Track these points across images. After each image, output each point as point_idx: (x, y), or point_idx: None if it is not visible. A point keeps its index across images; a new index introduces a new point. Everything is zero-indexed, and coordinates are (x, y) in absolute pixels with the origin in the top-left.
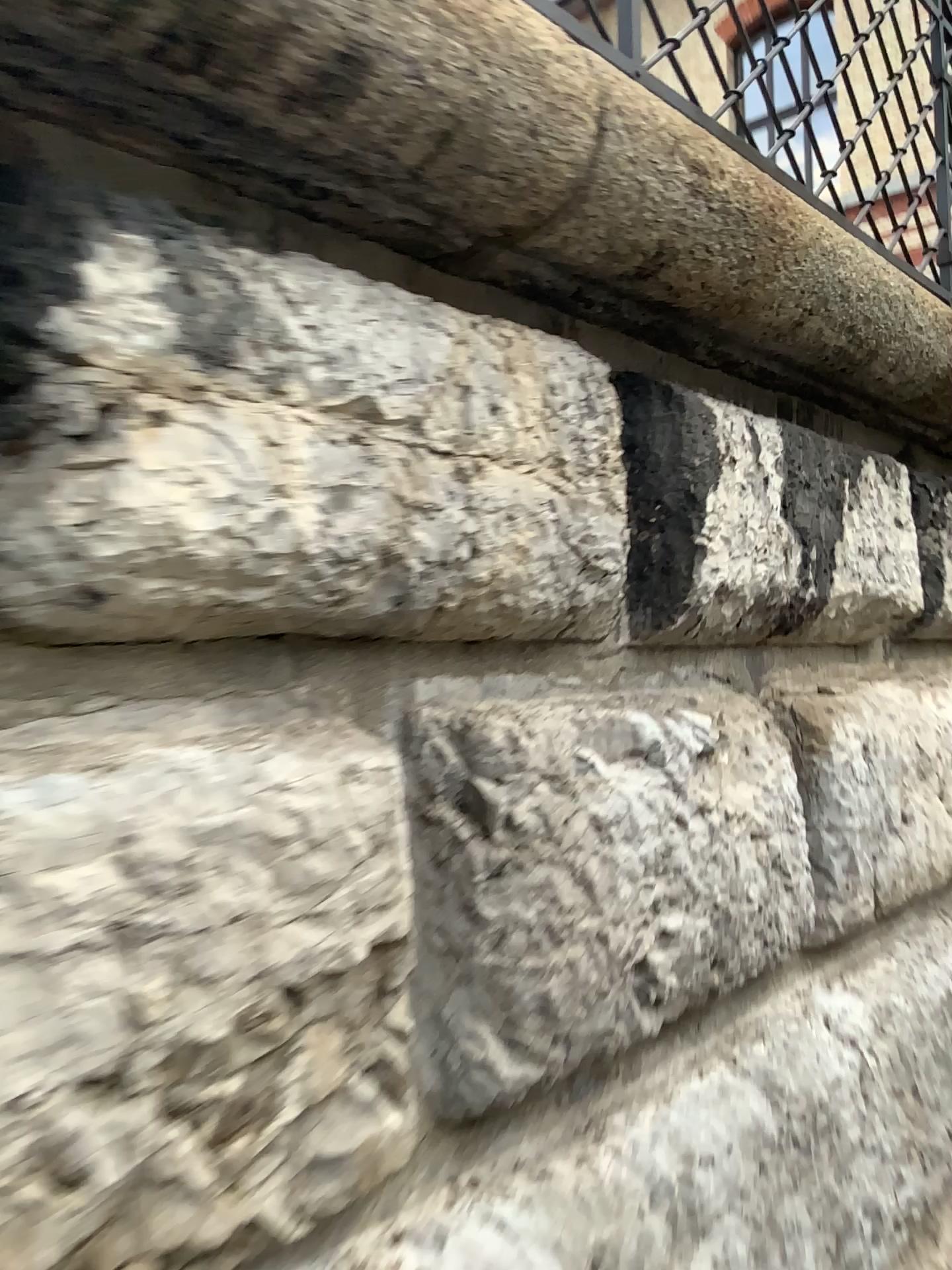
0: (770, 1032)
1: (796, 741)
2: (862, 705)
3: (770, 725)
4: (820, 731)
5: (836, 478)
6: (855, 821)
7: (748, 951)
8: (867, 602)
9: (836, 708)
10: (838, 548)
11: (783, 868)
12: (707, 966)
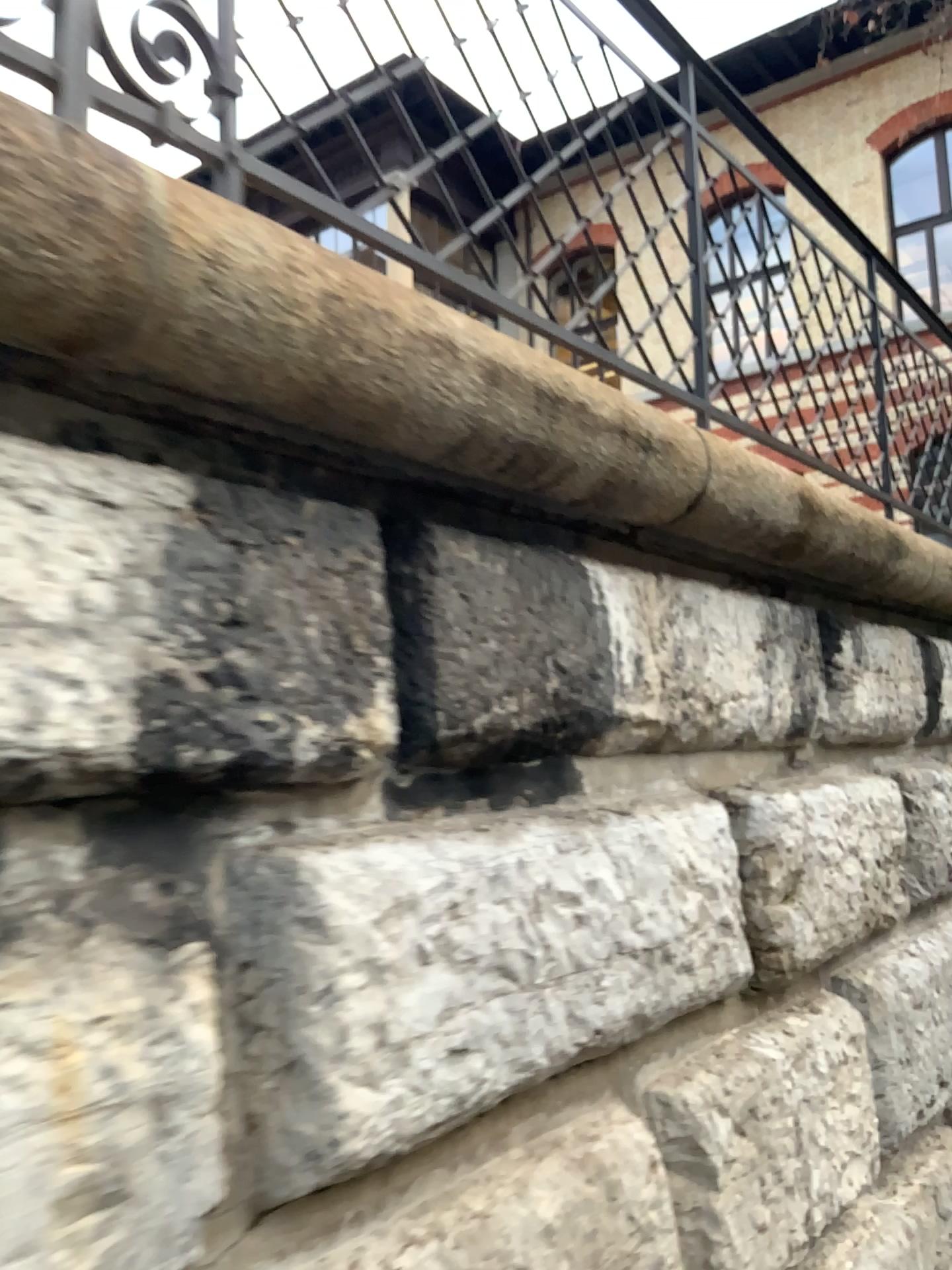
0: None
1: None
2: None
3: None
4: None
5: None
6: None
7: None
8: None
9: None
10: None
11: None
12: None
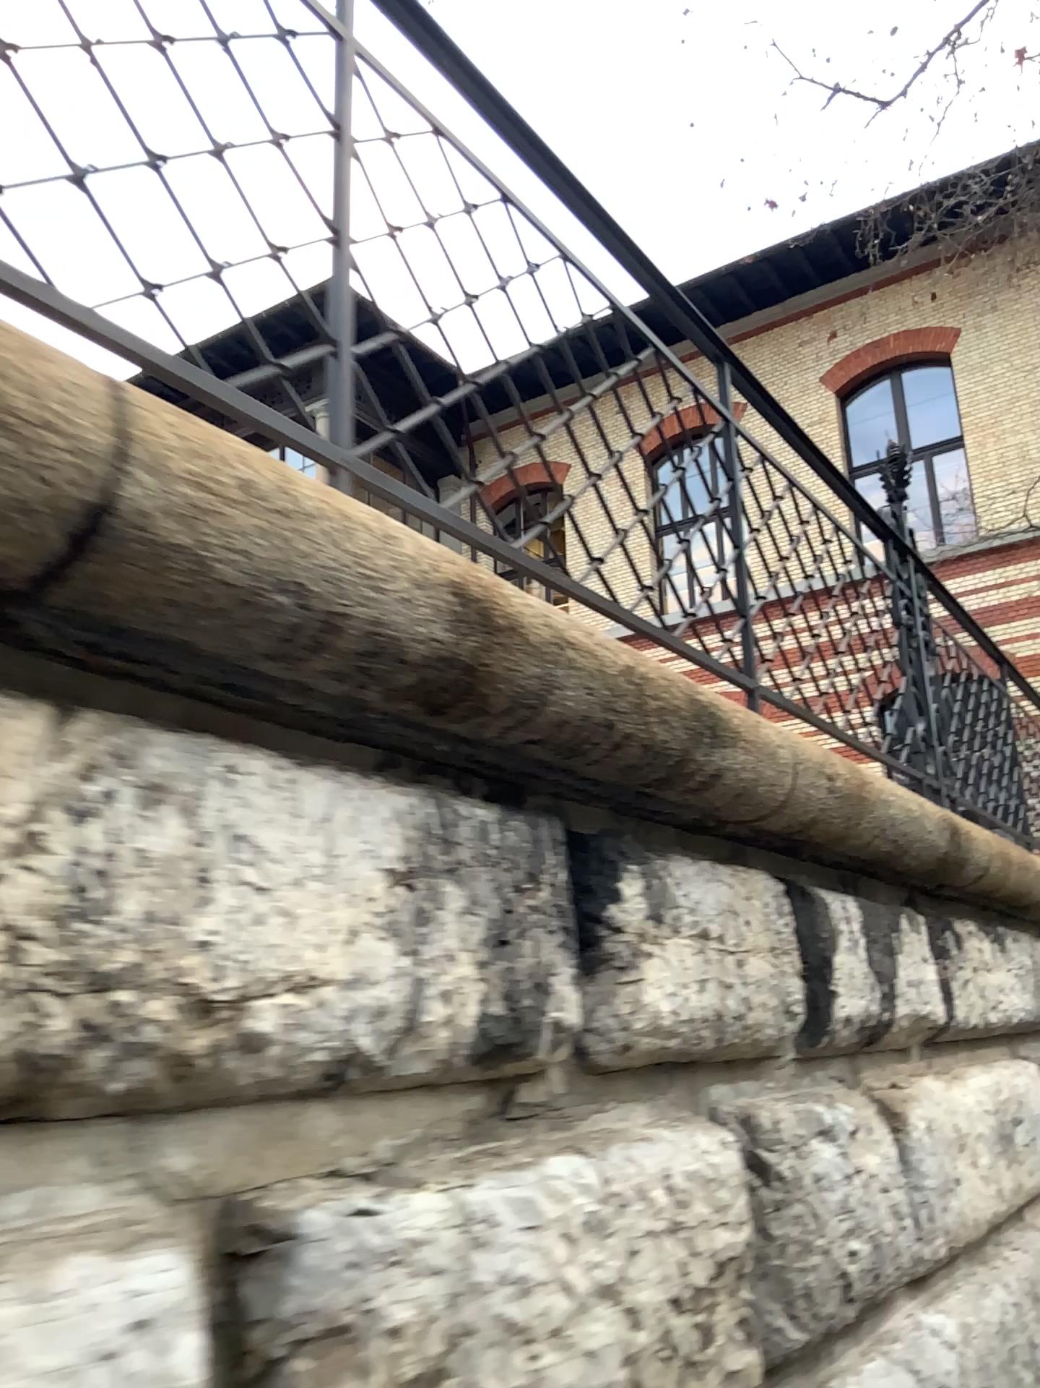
0: (901, 1338)
1: (889, 1123)
2: (918, 1096)
3: (874, 1112)
4: (899, 1116)
5: (888, 934)
6: (927, 1183)
7: (887, 1273)
8: (911, 1019)
9: (903, 1099)
10: (892, 982)
11: (898, 1213)
12: (868, 1281)
